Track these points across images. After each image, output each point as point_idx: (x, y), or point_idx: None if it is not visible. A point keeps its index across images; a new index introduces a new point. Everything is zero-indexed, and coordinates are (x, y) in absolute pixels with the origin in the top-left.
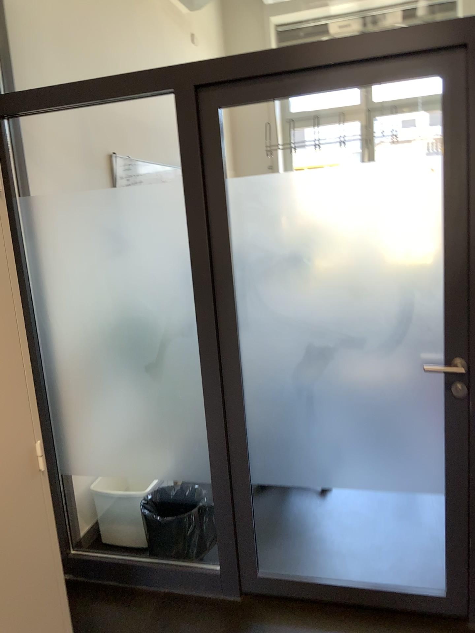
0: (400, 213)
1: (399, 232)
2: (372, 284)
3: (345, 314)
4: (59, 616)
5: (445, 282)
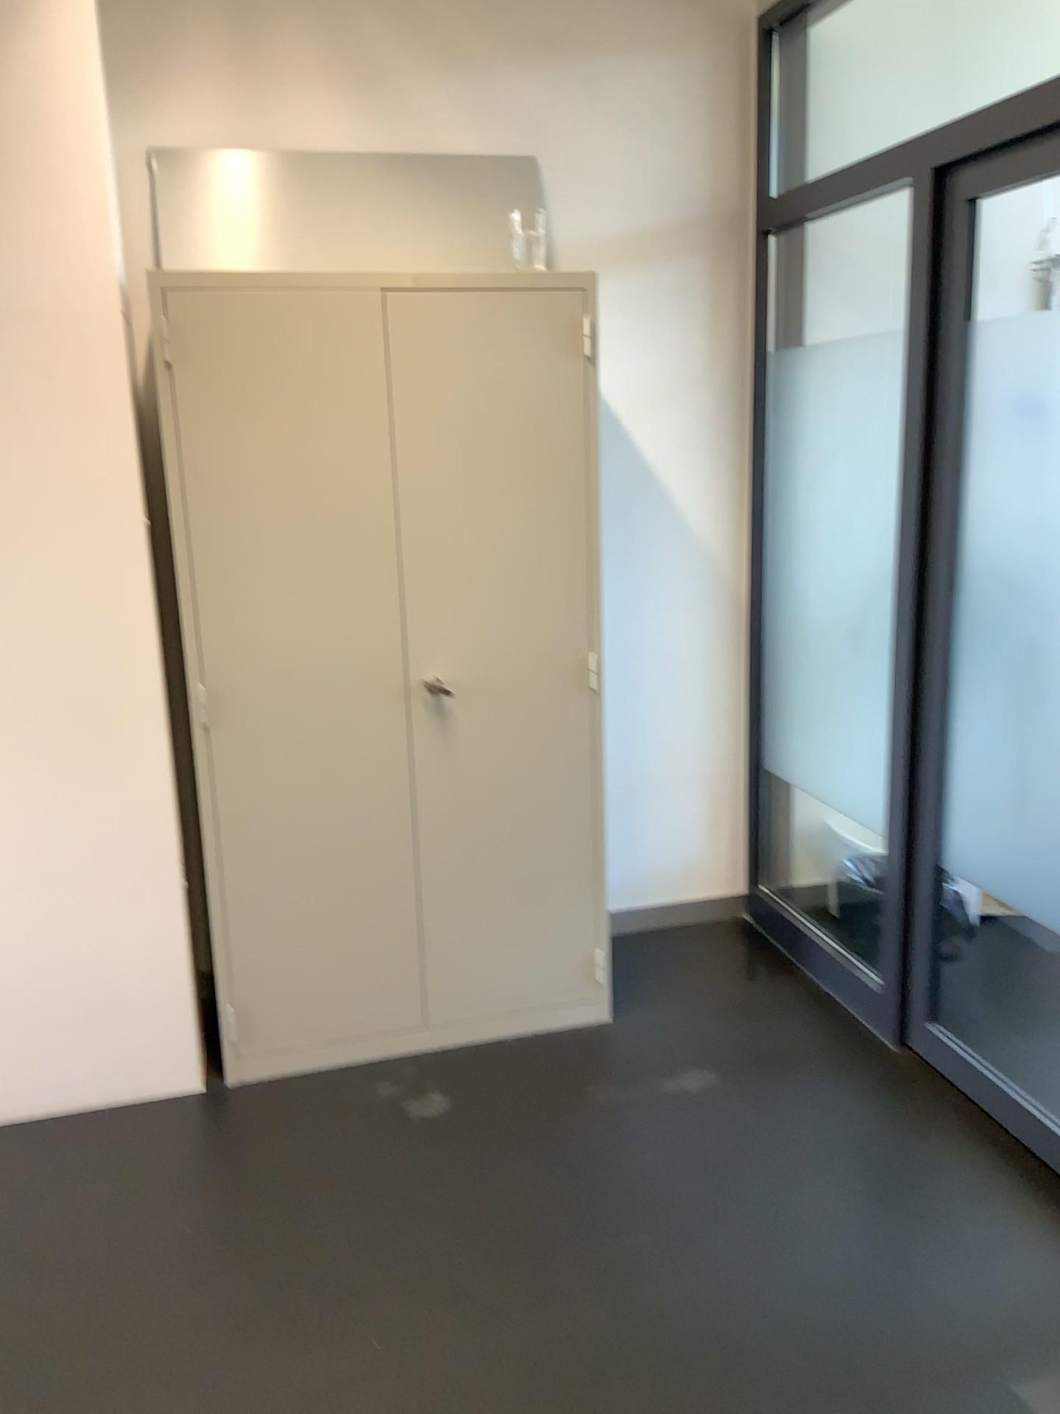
0: None
1: None
2: None
3: None
4: (581, 864)
5: None
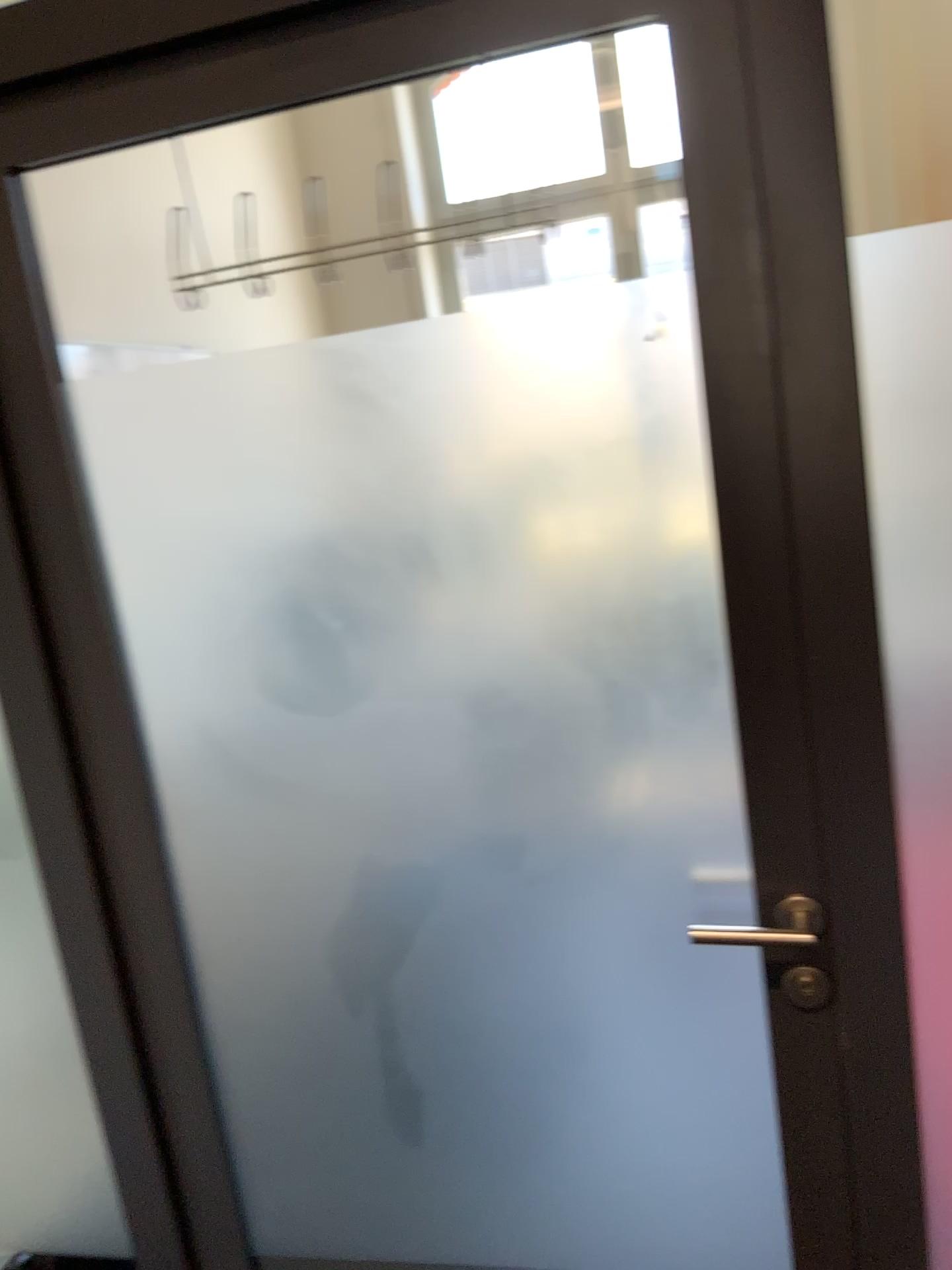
0: (577, 460)
1: (580, 519)
2: (520, 681)
3: (451, 773)
4: None
5: (730, 668)
